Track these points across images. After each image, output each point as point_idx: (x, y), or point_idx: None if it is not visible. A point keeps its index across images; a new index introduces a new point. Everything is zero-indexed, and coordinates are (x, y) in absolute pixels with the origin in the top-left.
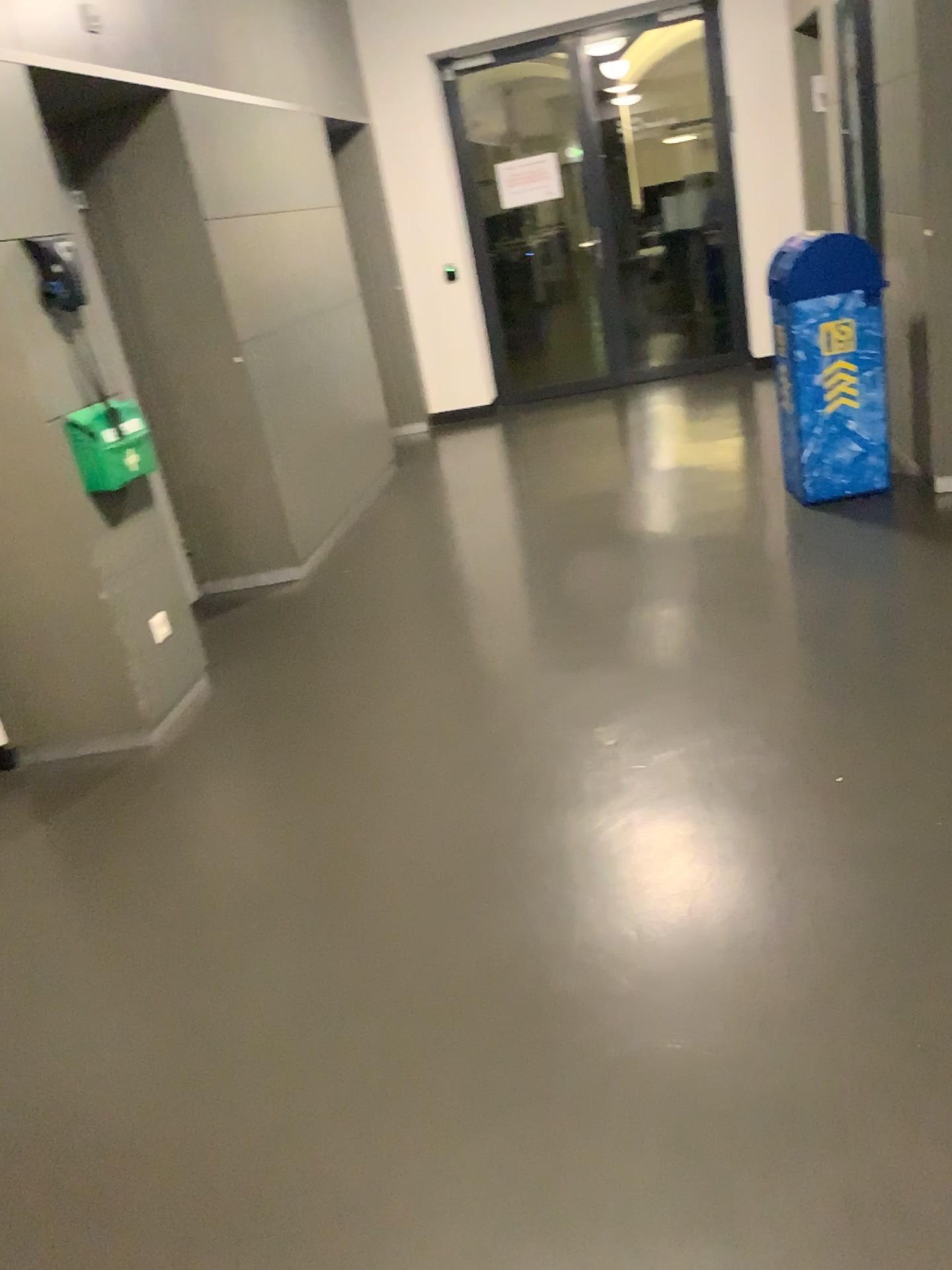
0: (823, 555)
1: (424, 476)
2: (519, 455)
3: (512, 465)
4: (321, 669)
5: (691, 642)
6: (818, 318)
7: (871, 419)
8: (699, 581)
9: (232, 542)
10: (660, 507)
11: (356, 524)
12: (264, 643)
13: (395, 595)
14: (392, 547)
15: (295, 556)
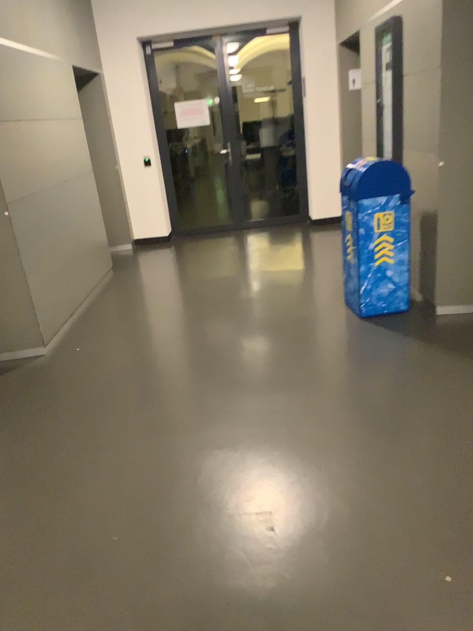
0: (378, 361)
1: (128, 281)
2: (185, 270)
3: (180, 277)
4: (54, 439)
5: (307, 430)
6: (370, 212)
7: (398, 272)
8: (305, 376)
9: (0, 333)
10: (272, 315)
11: (85, 313)
12: (17, 410)
13: (108, 374)
14: (107, 333)
15: (43, 341)
